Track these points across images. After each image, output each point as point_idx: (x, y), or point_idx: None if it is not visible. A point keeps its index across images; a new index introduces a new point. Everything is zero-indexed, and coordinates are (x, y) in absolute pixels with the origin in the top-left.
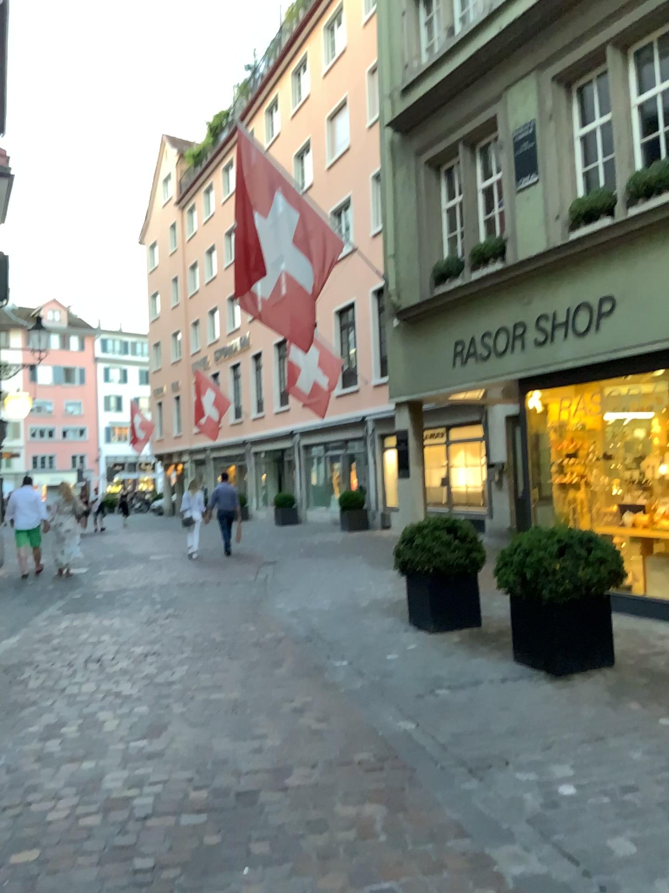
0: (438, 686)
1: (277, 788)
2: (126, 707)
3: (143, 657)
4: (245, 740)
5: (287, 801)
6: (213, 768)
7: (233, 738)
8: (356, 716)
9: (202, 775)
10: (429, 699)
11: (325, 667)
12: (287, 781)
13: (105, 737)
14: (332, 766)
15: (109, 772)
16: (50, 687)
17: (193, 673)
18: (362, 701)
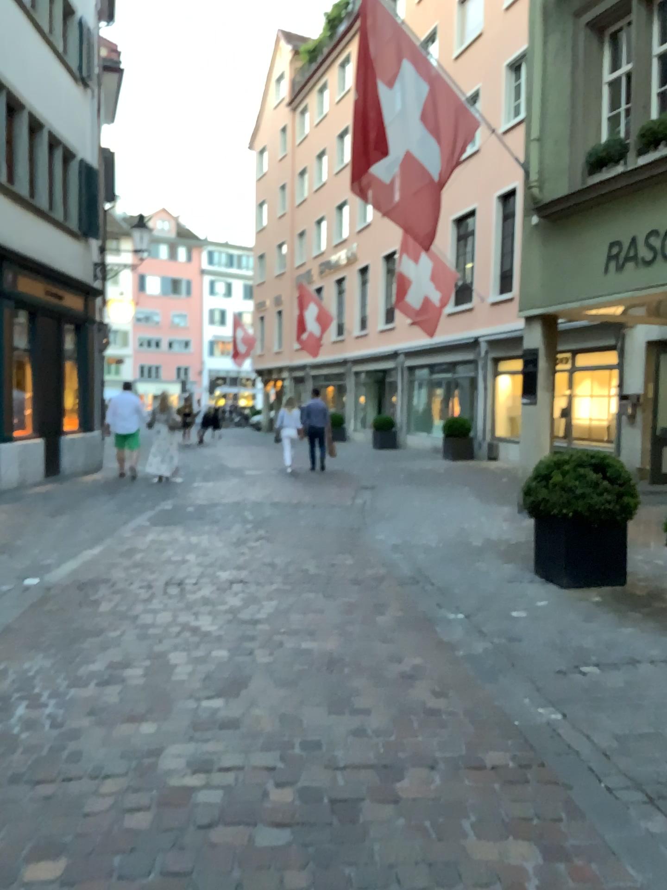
0: (587, 663)
1: (387, 803)
2: (202, 651)
3: (227, 588)
4: (344, 718)
5: (401, 828)
6: (301, 758)
7: (329, 713)
8: (485, 696)
9: (286, 768)
10: (578, 681)
11: (440, 622)
12: (401, 793)
13: (171, 691)
14: (460, 774)
15: (170, 746)
16: (120, 616)
17: (282, 613)
18: (491, 674)
